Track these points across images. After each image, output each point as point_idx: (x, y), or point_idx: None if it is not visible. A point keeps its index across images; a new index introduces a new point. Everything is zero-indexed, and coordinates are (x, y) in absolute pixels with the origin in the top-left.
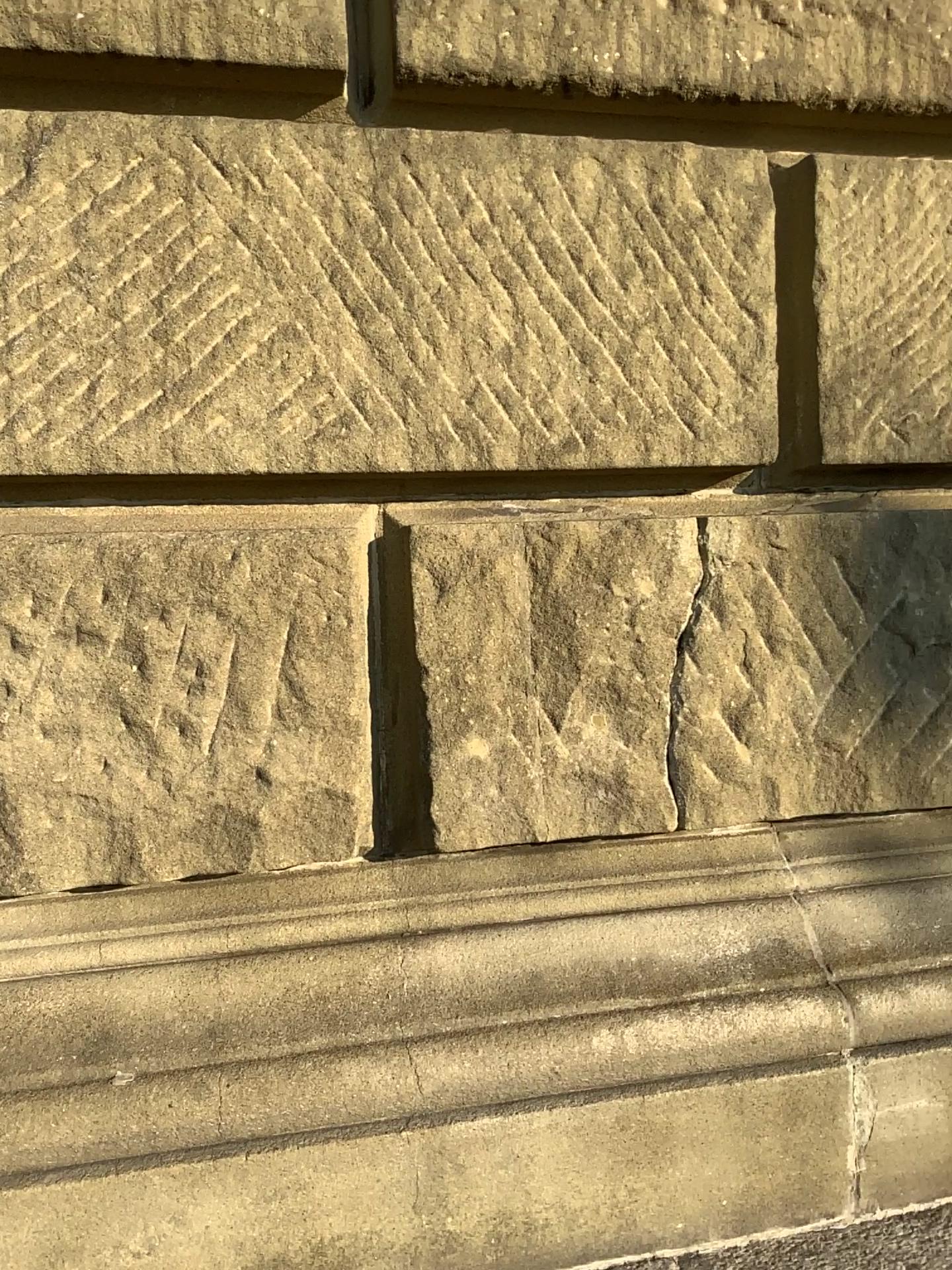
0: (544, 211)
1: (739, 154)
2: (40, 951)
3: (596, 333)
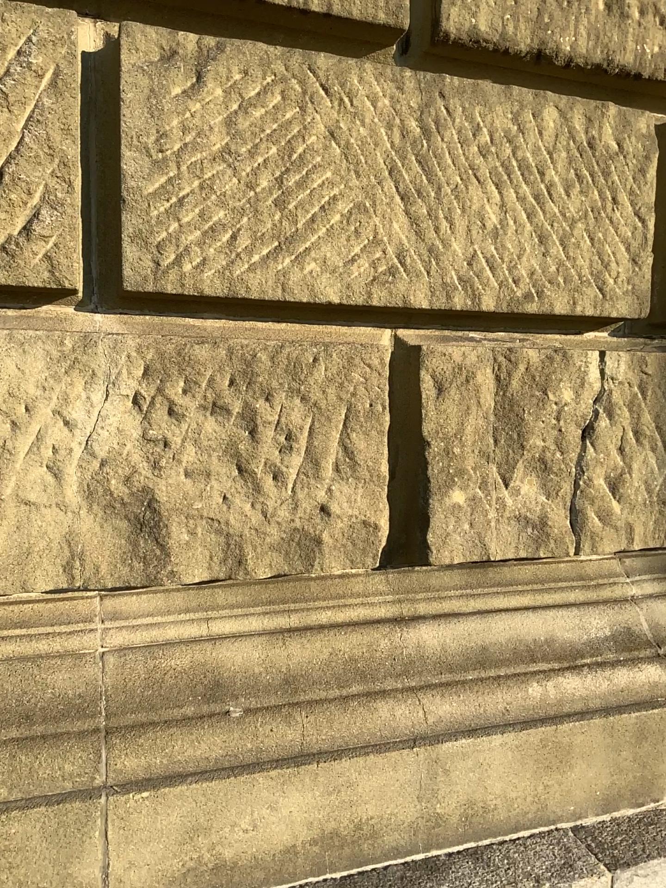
0: (524, 139)
1: (638, 112)
2: (168, 626)
3: (549, 224)
